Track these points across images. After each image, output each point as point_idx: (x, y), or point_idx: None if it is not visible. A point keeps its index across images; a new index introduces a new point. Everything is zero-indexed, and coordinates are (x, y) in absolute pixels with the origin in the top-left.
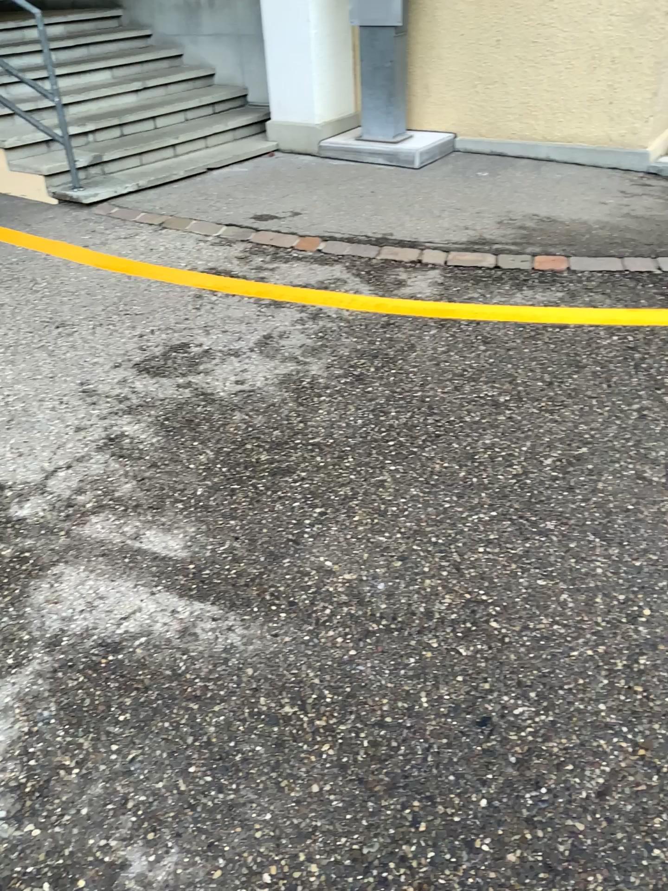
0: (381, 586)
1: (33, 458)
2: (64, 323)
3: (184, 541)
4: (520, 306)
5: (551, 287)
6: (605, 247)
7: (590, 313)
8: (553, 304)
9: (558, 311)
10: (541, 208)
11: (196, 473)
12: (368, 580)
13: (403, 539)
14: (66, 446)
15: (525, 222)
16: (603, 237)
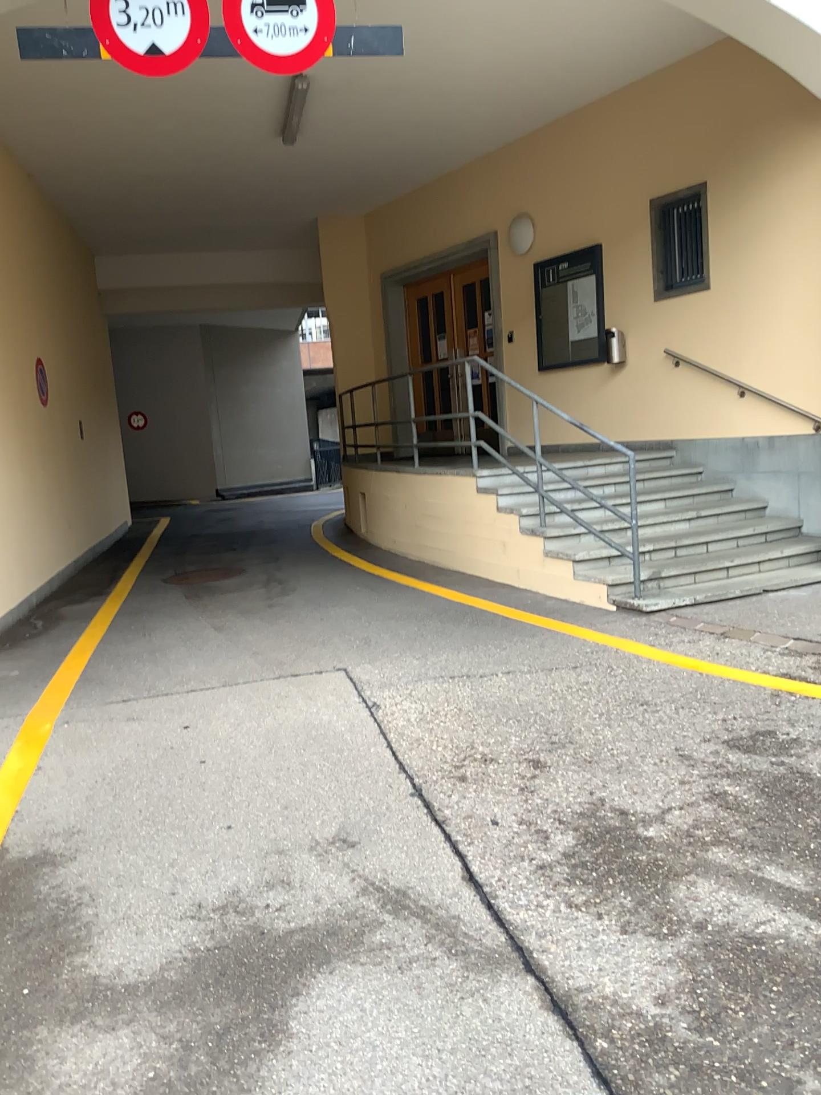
0: None
1: (645, 796)
2: (646, 703)
3: (805, 879)
4: None
5: None
6: None
7: None
8: None
9: None
10: None
11: (805, 831)
12: None
13: None
14: (673, 792)
15: None
16: None
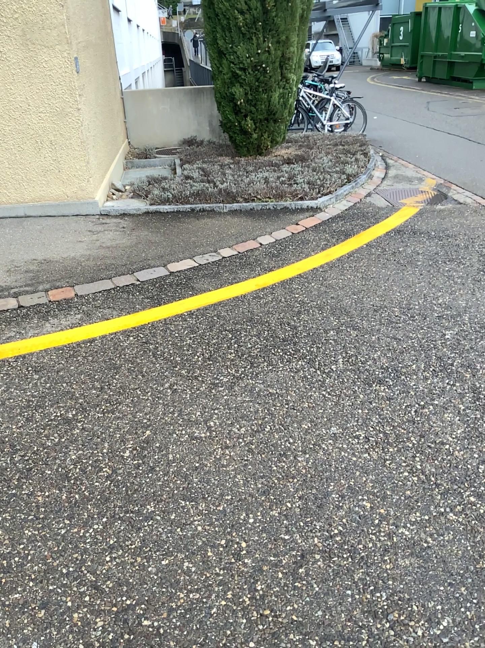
0: (30, 646)
1: None
2: None
3: None
4: (52, 334)
5: (70, 312)
6: (96, 272)
7: (106, 324)
8: (77, 325)
9: (83, 329)
10: (37, 252)
11: None
12: (15, 647)
13: (33, 585)
14: None
15: (30, 267)
16: (92, 265)
